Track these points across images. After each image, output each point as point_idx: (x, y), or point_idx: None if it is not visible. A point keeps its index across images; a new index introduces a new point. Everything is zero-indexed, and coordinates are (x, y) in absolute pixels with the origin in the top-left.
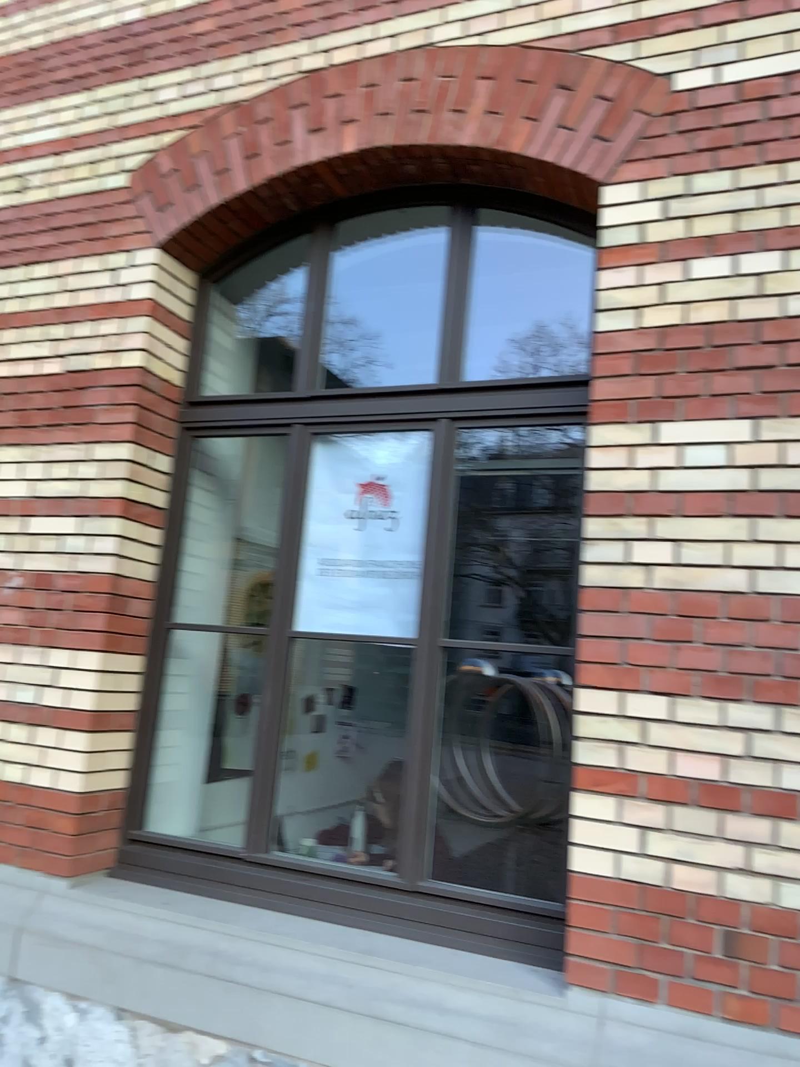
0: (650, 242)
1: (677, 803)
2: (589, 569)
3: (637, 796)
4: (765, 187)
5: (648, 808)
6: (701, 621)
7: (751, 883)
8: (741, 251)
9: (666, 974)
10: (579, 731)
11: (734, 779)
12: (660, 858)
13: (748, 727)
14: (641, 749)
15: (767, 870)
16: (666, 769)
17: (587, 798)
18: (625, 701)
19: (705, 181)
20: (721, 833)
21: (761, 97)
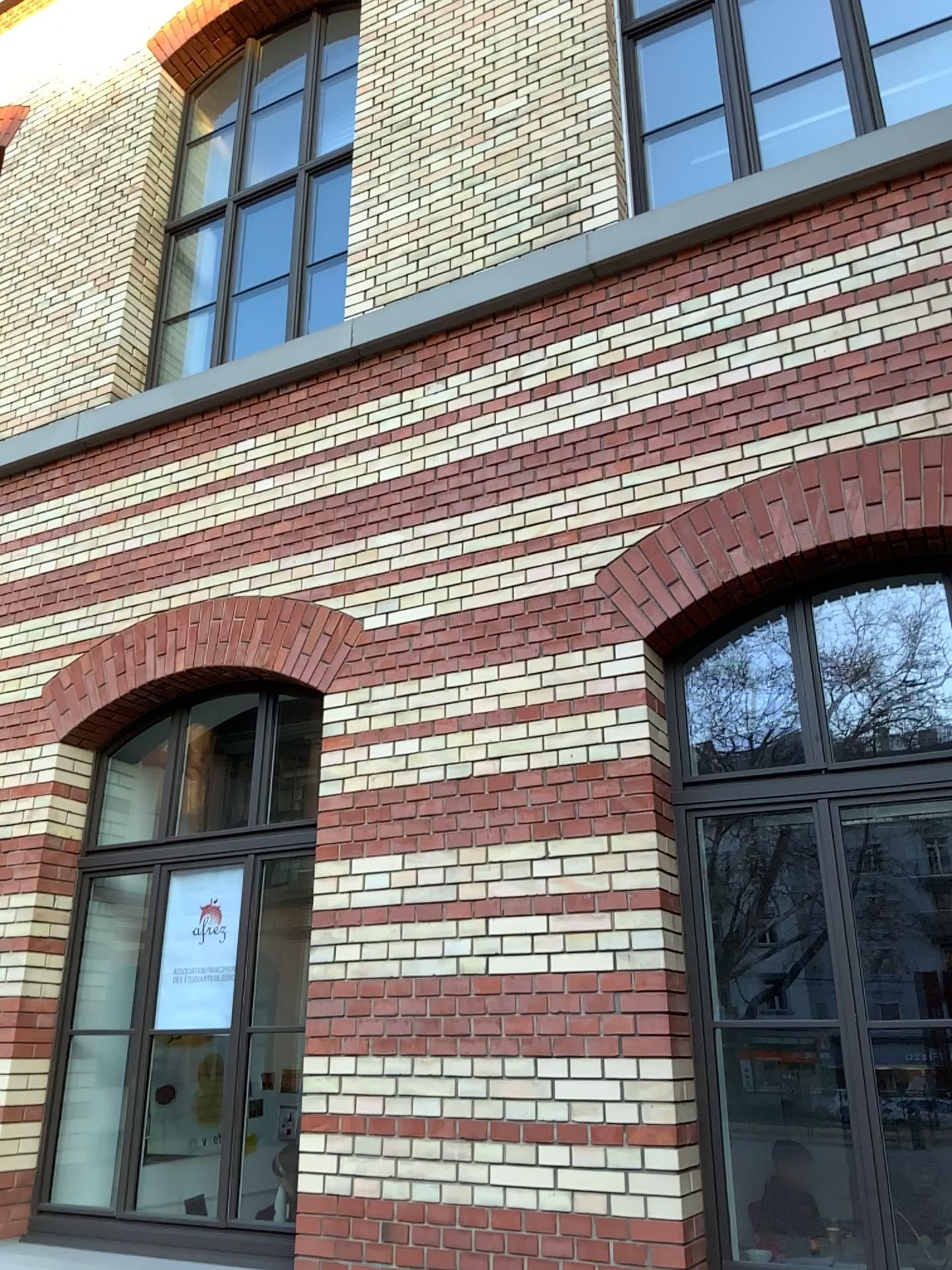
0: (348, 734)
1: (357, 1133)
2: (312, 968)
3: (335, 1132)
4: (410, 697)
5: (341, 1139)
6: (372, 1000)
7: (397, 1186)
8: (397, 740)
9: (349, 1260)
10: (304, 1087)
11: (388, 1112)
12: (347, 1175)
13: (396, 1074)
14: (338, 1096)
15: (406, 1175)
16: (351, 1109)
17: (307, 1136)
18: (329, 1062)
19: (379, 692)
20: (380, 1152)
21: (408, 636)
